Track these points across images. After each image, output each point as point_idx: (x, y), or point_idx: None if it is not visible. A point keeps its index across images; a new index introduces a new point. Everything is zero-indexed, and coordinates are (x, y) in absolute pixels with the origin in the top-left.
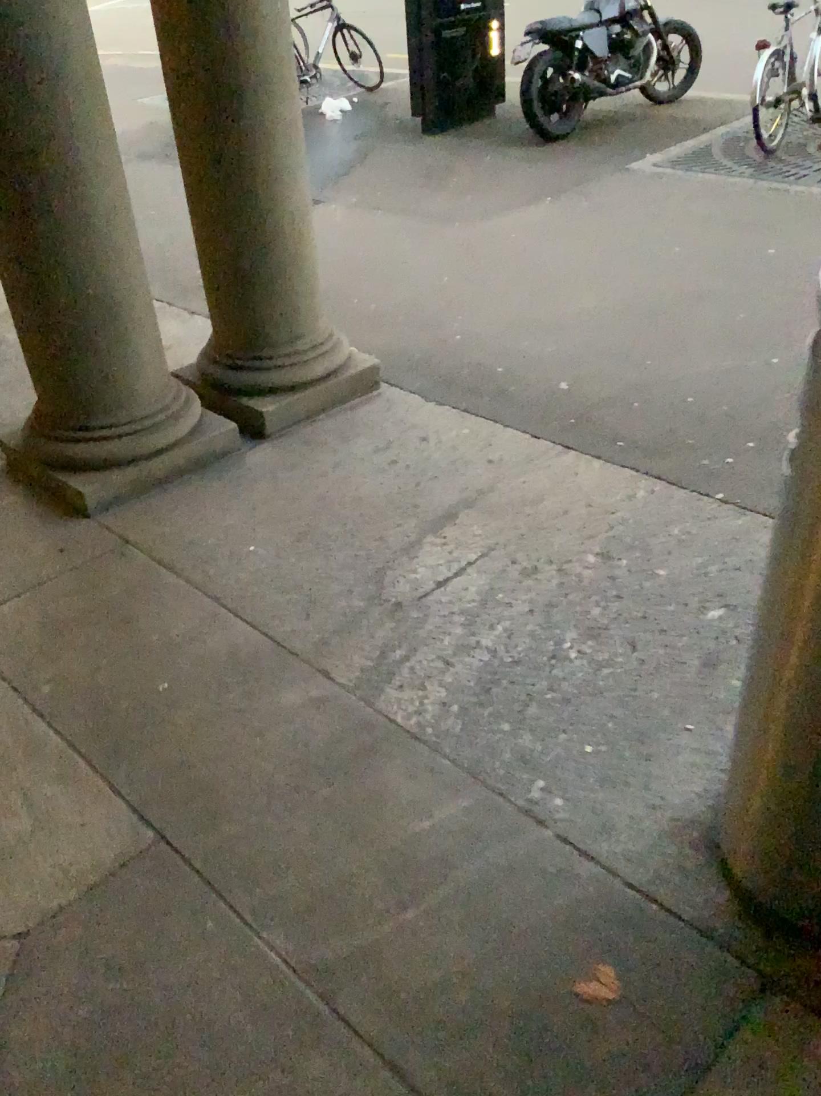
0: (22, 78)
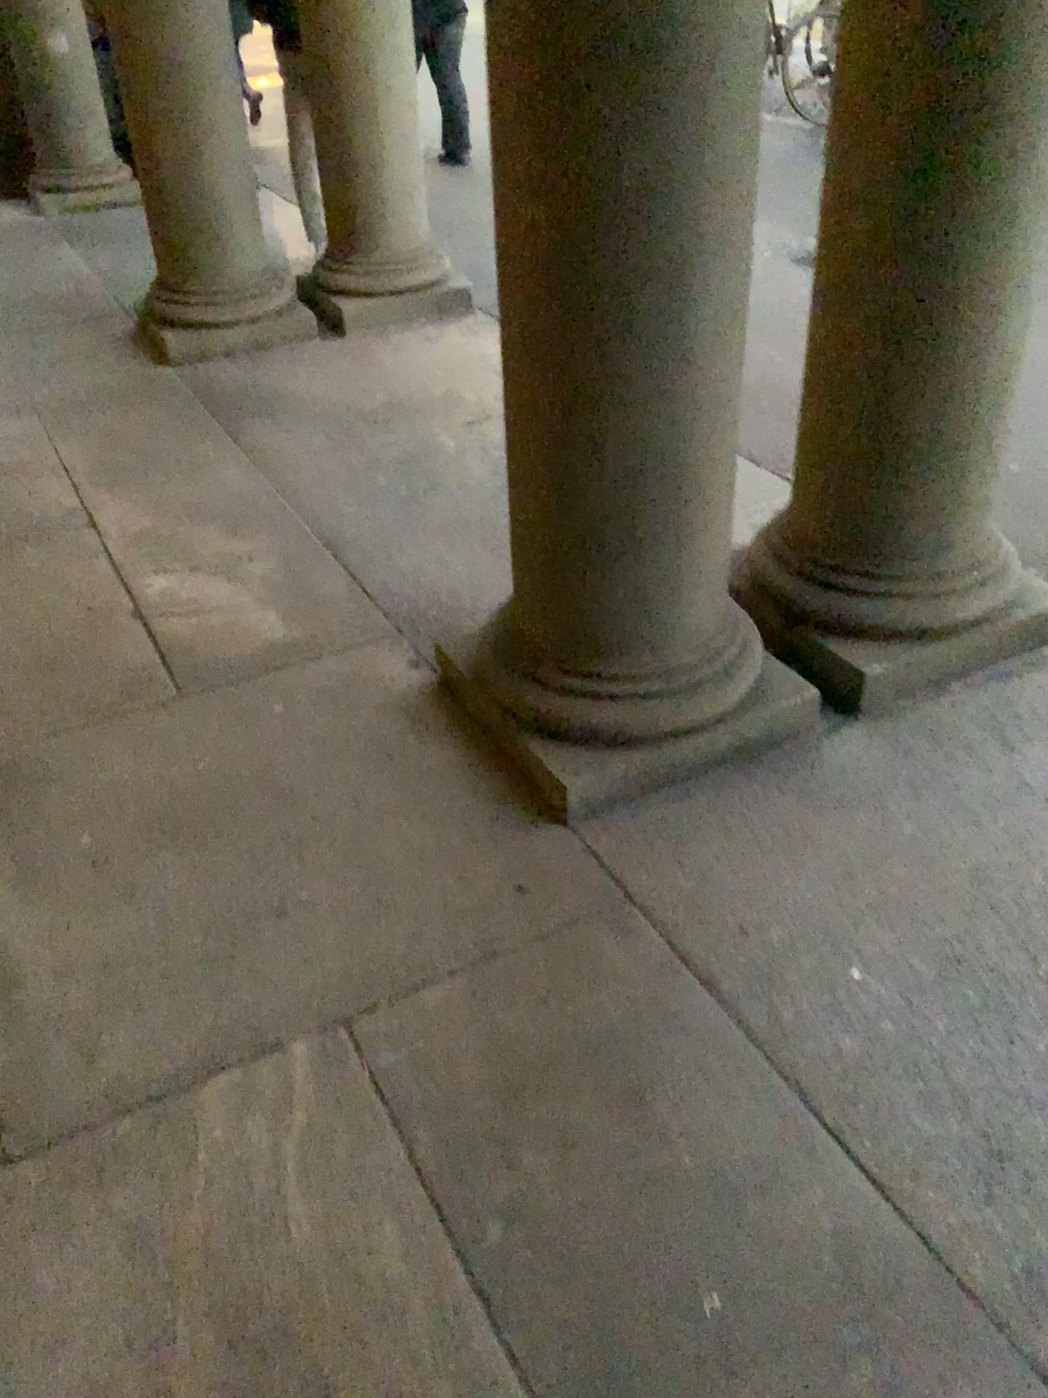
0: (639, 70)
